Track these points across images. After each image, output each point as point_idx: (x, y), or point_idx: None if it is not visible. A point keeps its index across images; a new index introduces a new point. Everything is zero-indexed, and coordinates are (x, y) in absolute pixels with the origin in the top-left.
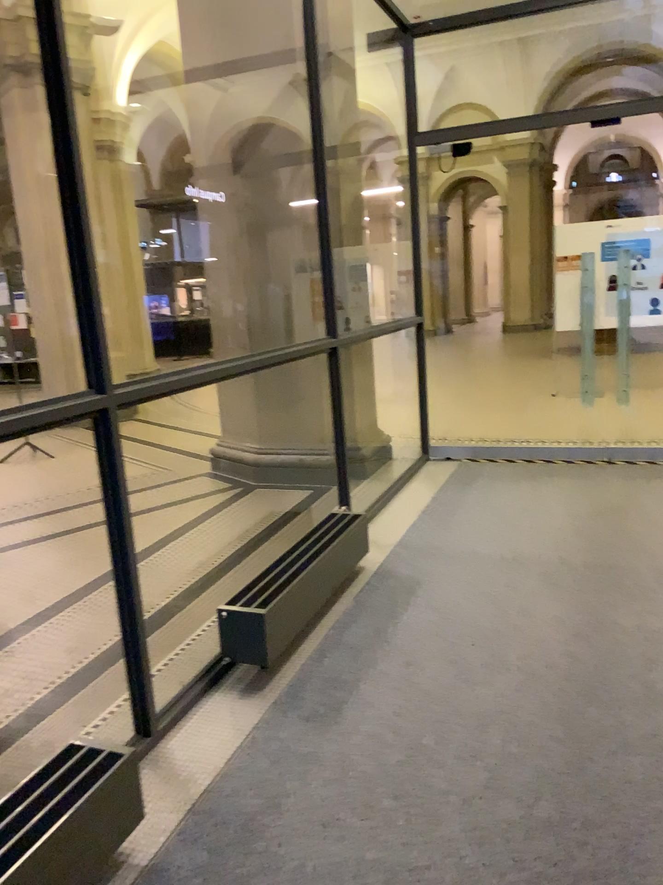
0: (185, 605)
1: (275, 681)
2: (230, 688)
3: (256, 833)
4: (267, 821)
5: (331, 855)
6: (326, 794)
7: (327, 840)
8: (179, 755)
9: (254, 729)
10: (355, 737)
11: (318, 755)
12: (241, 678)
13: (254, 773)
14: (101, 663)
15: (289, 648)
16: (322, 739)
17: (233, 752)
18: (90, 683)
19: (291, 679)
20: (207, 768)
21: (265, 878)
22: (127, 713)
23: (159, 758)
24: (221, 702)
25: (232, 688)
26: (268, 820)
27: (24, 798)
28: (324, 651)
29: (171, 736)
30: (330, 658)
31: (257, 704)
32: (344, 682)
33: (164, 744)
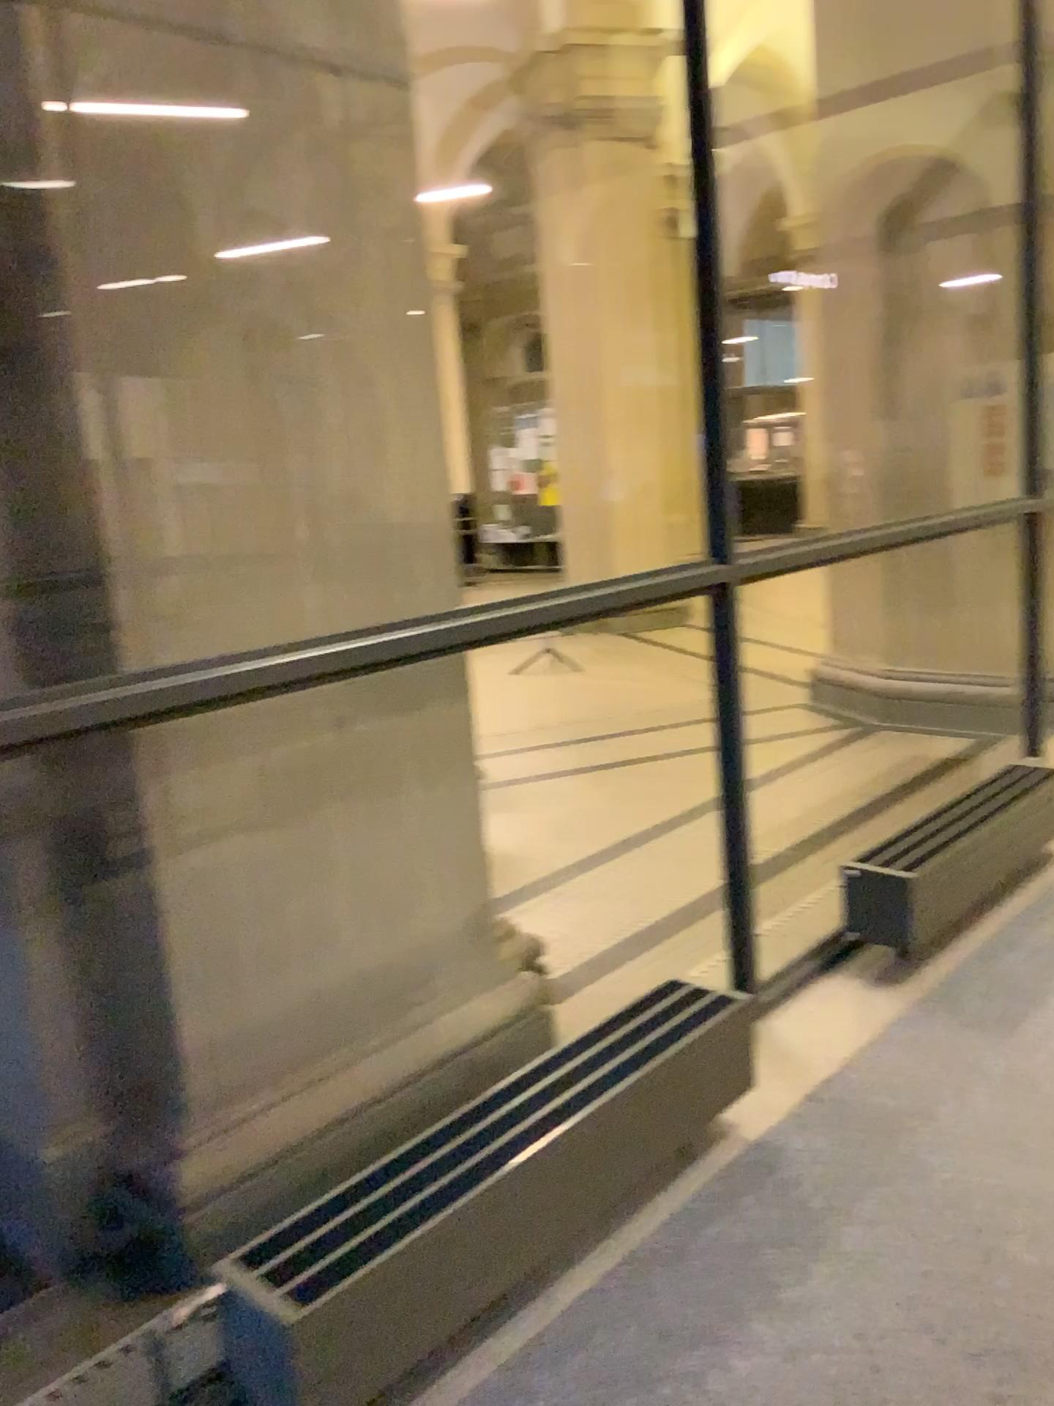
0: (785, 869)
1: (922, 973)
2: (856, 972)
3: (903, 1133)
4: (916, 1123)
5: (1009, 1175)
6: (1001, 1111)
7: (1003, 1159)
8: (792, 1034)
9: (894, 1023)
10: (1045, 1054)
11: (988, 1065)
12: (873, 962)
13: (897, 1071)
14: (677, 922)
15: (942, 936)
16: (994, 1049)
17: (866, 1043)
18: (666, 943)
19: (946, 974)
20: (832, 1055)
21: (917, 1181)
22: (718, 982)
23: (767, 1034)
24: (846, 986)
25: (860, 973)
26: (918, 1122)
27: (630, 1022)
28: (996, 947)
29: (781, 1014)
30: (1005, 957)
31: (896, 995)
32: (1026, 989)
33: (771, 1020)
